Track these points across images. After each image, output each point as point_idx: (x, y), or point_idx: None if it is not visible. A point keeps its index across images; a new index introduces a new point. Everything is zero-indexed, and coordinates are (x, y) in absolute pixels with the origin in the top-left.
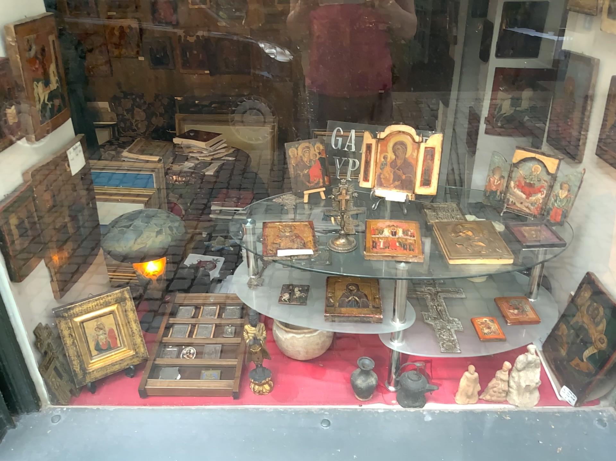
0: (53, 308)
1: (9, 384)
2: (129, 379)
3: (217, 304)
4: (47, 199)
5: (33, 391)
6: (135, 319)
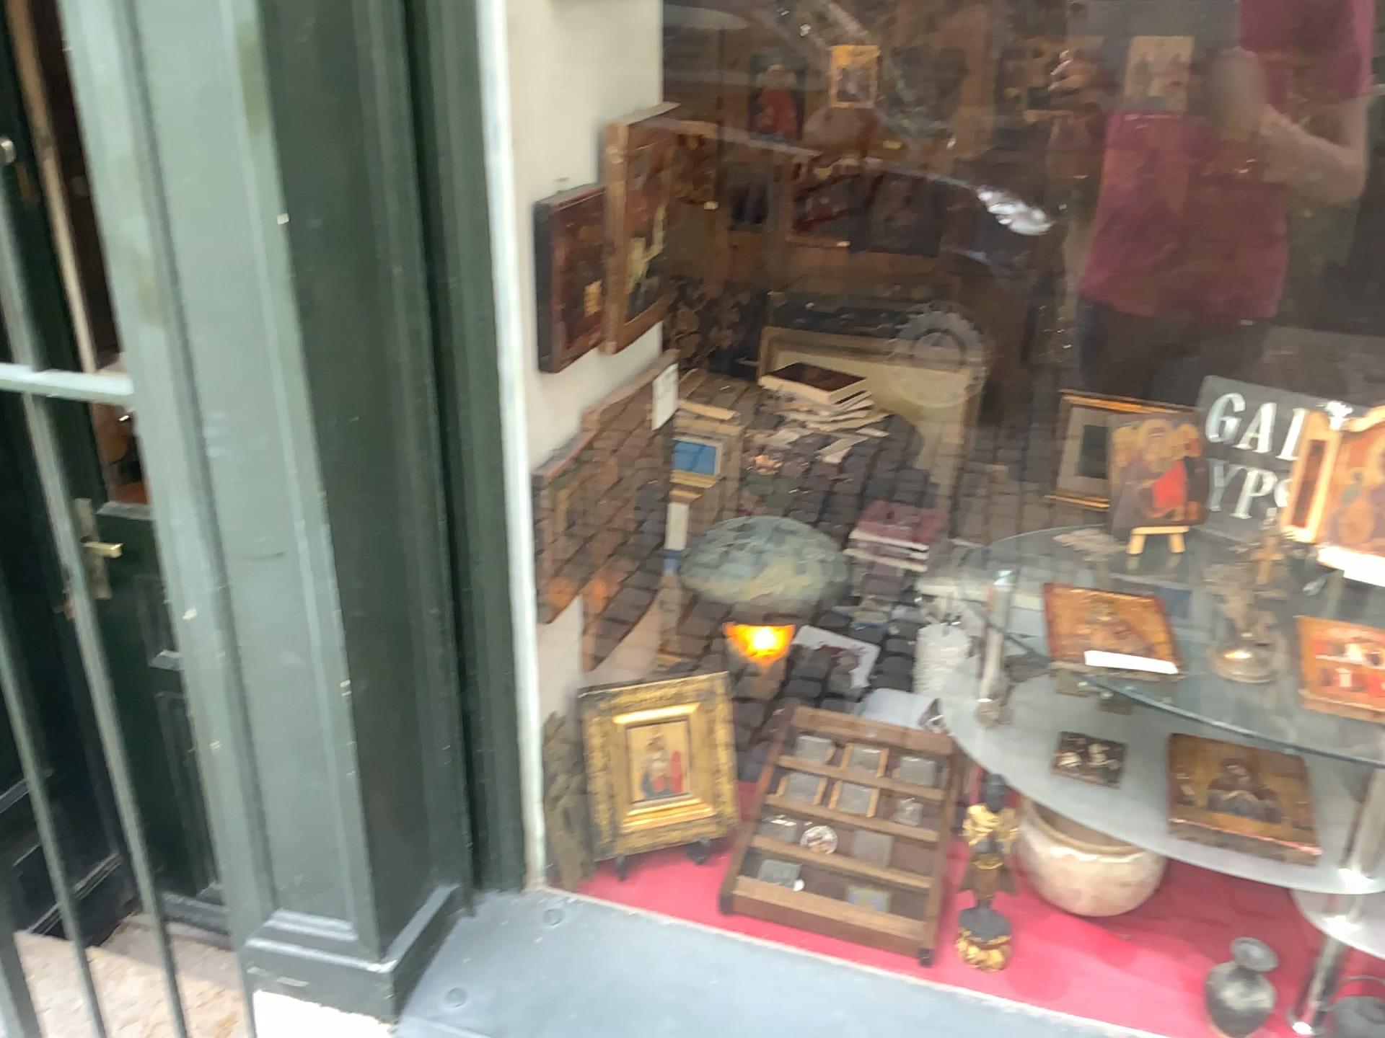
0: (573, 690)
1: (481, 824)
2: (690, 868)
3: (880, 747)
4: (611, 469)
5: (518, 850)
6: (721, 745)
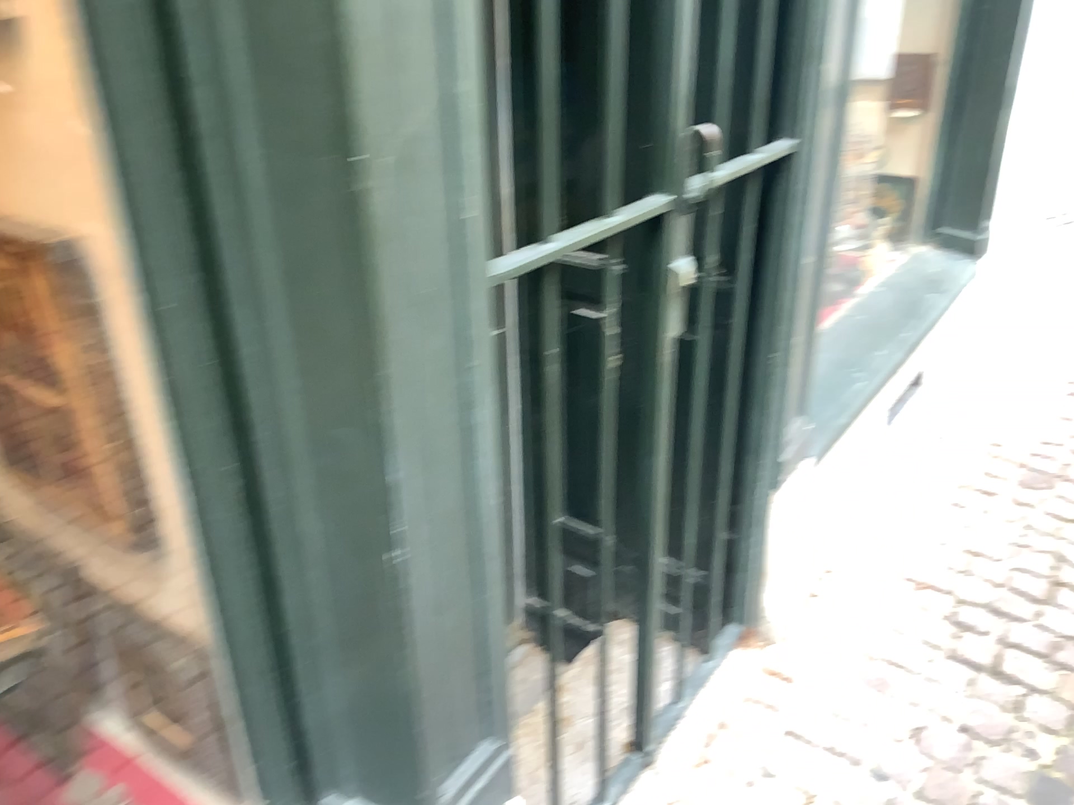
0: None
1: None
2: None
3: None
4: None
5: None
6: None
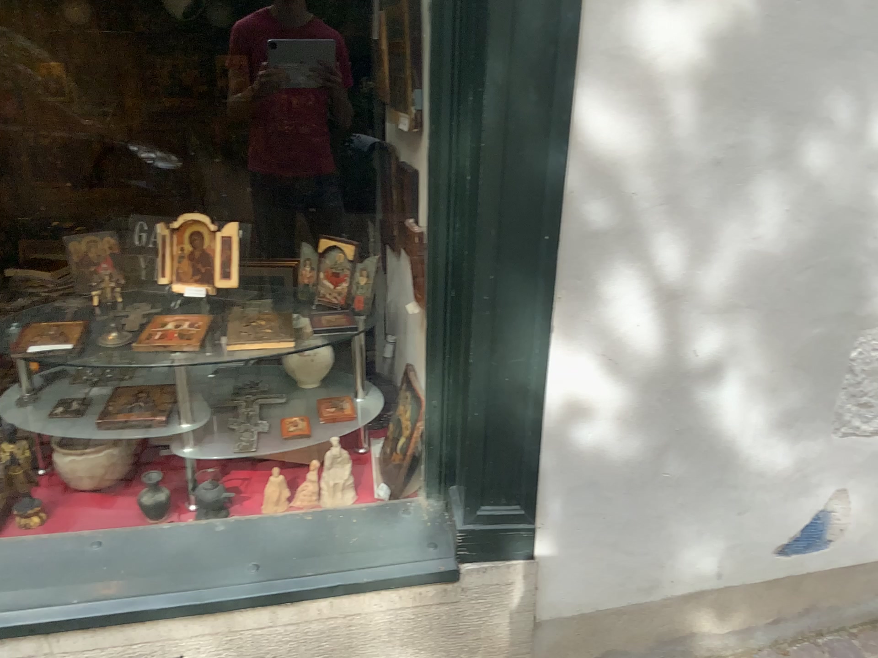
0: None
1: None
2: None
3: None
4: None
5: None
6: None
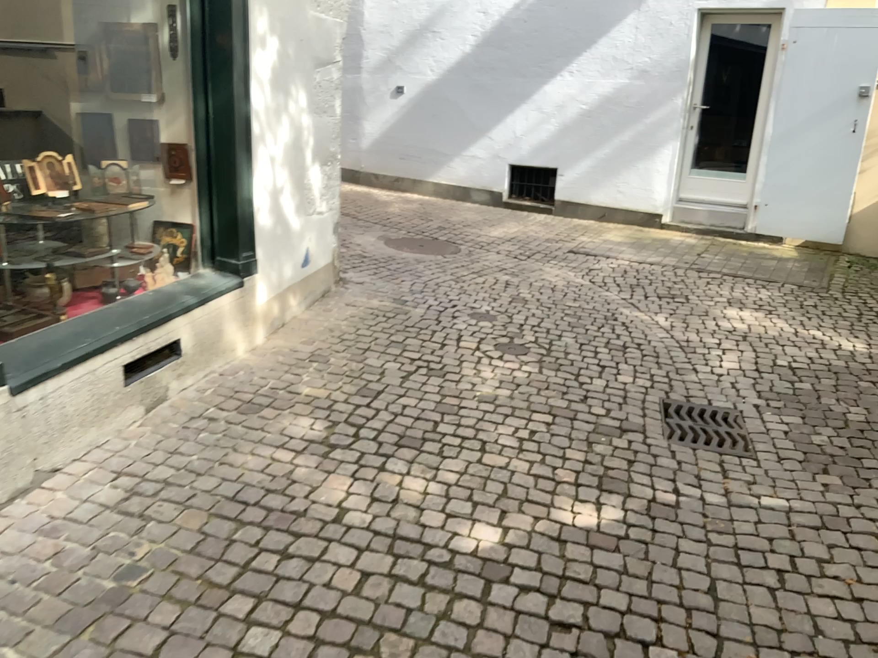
0: None
1: None
2: None
3: None
4: None
5: None
6: None
